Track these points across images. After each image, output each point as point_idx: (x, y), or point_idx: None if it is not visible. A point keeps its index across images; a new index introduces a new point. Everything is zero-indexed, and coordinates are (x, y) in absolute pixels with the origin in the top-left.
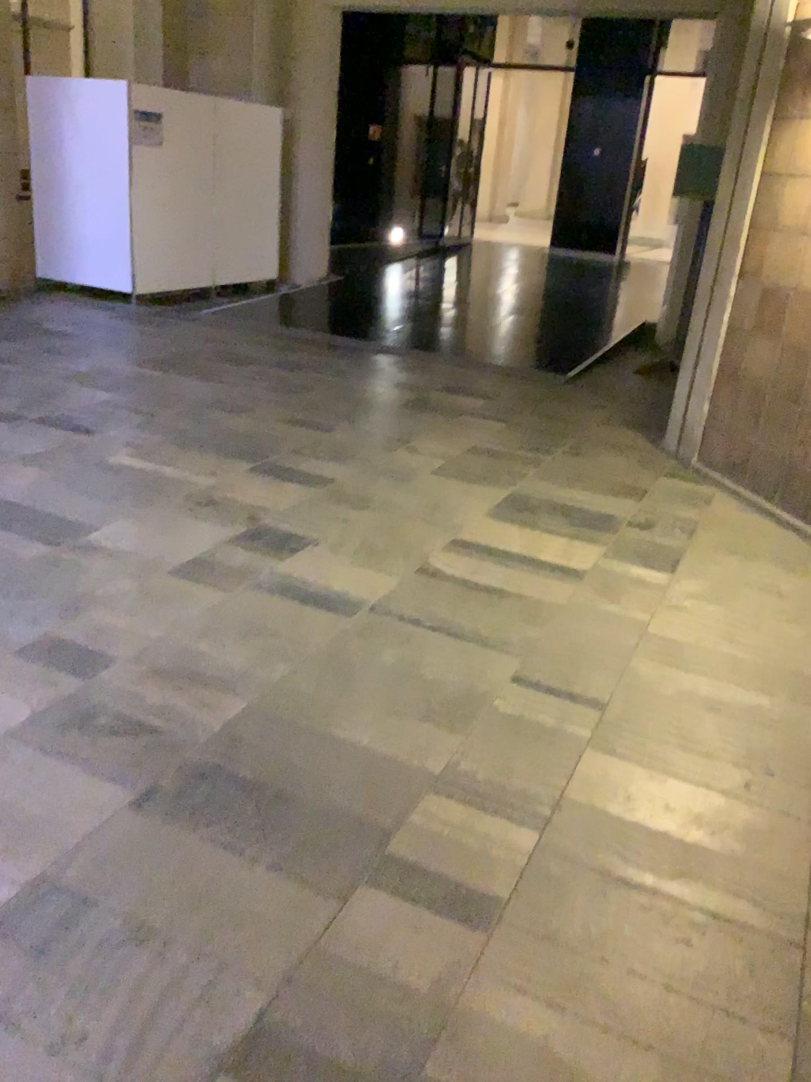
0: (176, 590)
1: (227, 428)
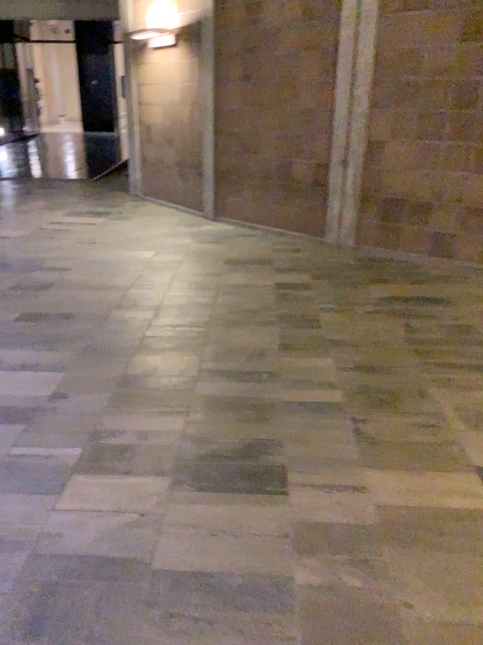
0: None
1: None
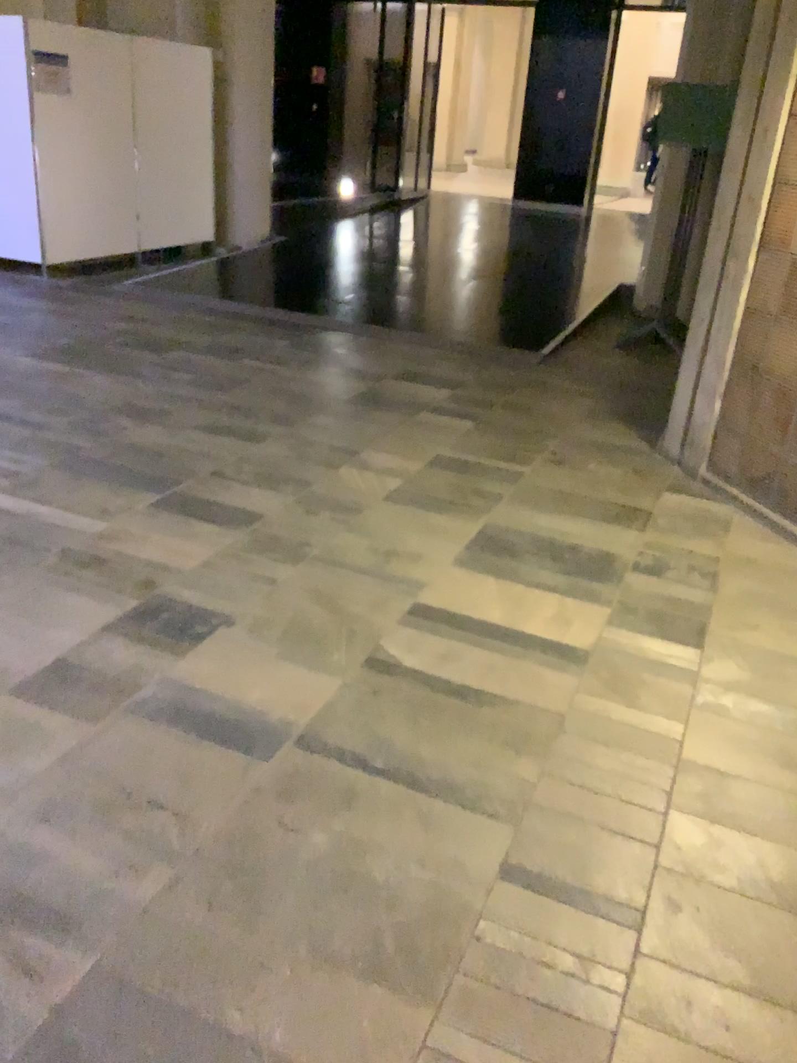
0: (23, 724)
1: (132, 444)
